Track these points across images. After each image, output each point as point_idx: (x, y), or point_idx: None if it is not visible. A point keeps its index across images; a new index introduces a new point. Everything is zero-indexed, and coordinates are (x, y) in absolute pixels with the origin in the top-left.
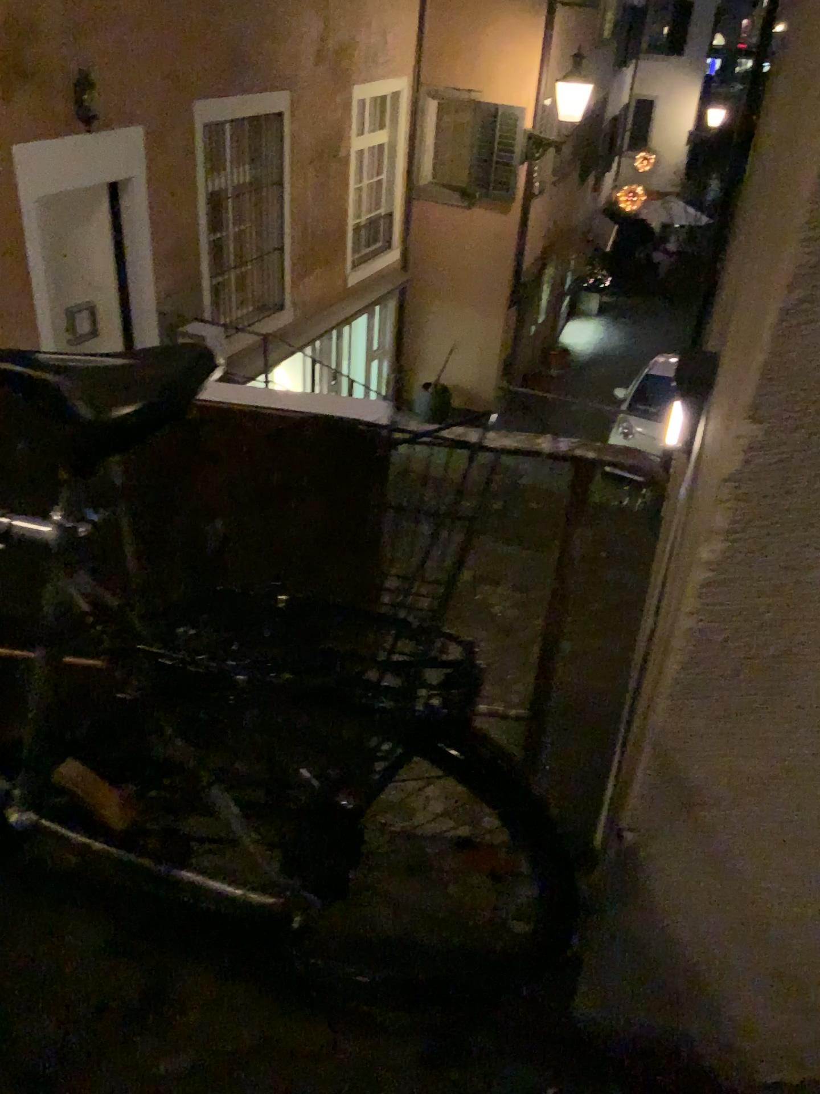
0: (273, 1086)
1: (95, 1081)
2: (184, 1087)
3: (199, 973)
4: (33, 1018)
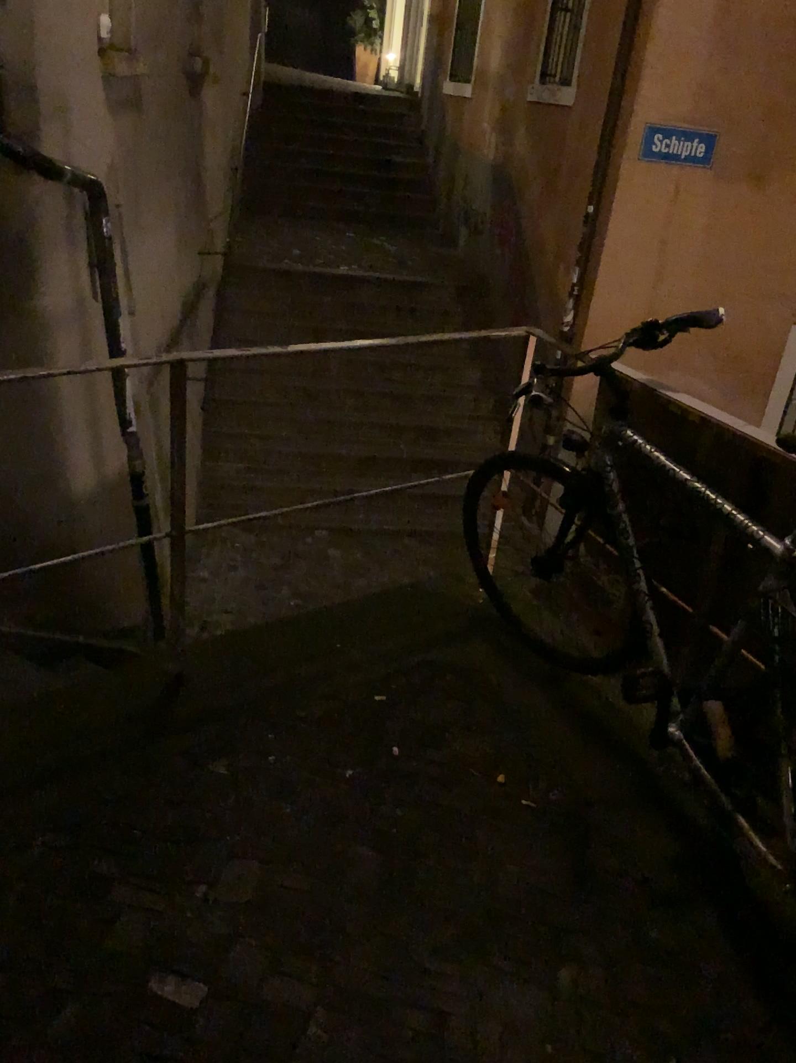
0: (706, 1006)
1: (613, 903)
2: (656, 952)
3: (710, 916)
4: (606, 849)
